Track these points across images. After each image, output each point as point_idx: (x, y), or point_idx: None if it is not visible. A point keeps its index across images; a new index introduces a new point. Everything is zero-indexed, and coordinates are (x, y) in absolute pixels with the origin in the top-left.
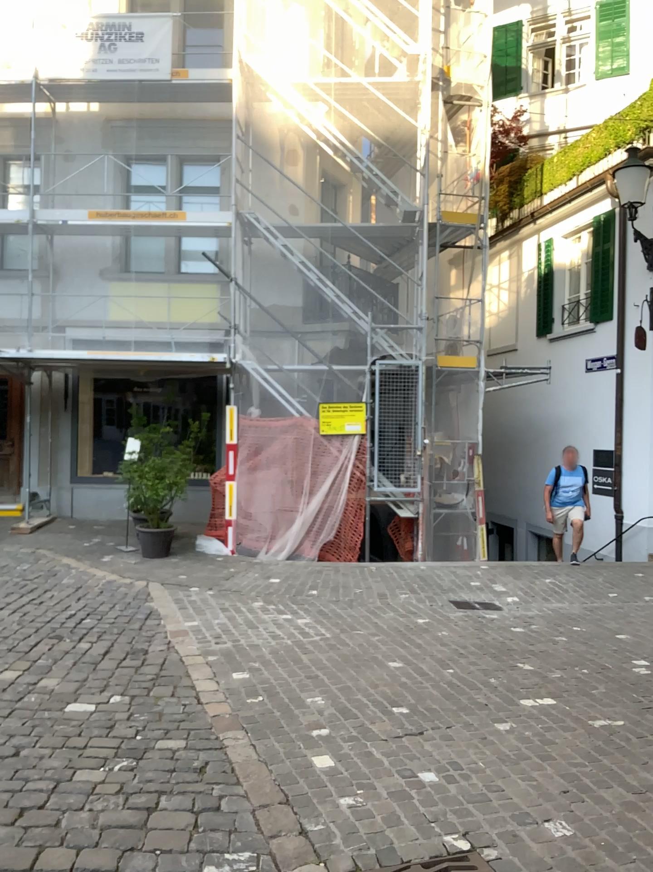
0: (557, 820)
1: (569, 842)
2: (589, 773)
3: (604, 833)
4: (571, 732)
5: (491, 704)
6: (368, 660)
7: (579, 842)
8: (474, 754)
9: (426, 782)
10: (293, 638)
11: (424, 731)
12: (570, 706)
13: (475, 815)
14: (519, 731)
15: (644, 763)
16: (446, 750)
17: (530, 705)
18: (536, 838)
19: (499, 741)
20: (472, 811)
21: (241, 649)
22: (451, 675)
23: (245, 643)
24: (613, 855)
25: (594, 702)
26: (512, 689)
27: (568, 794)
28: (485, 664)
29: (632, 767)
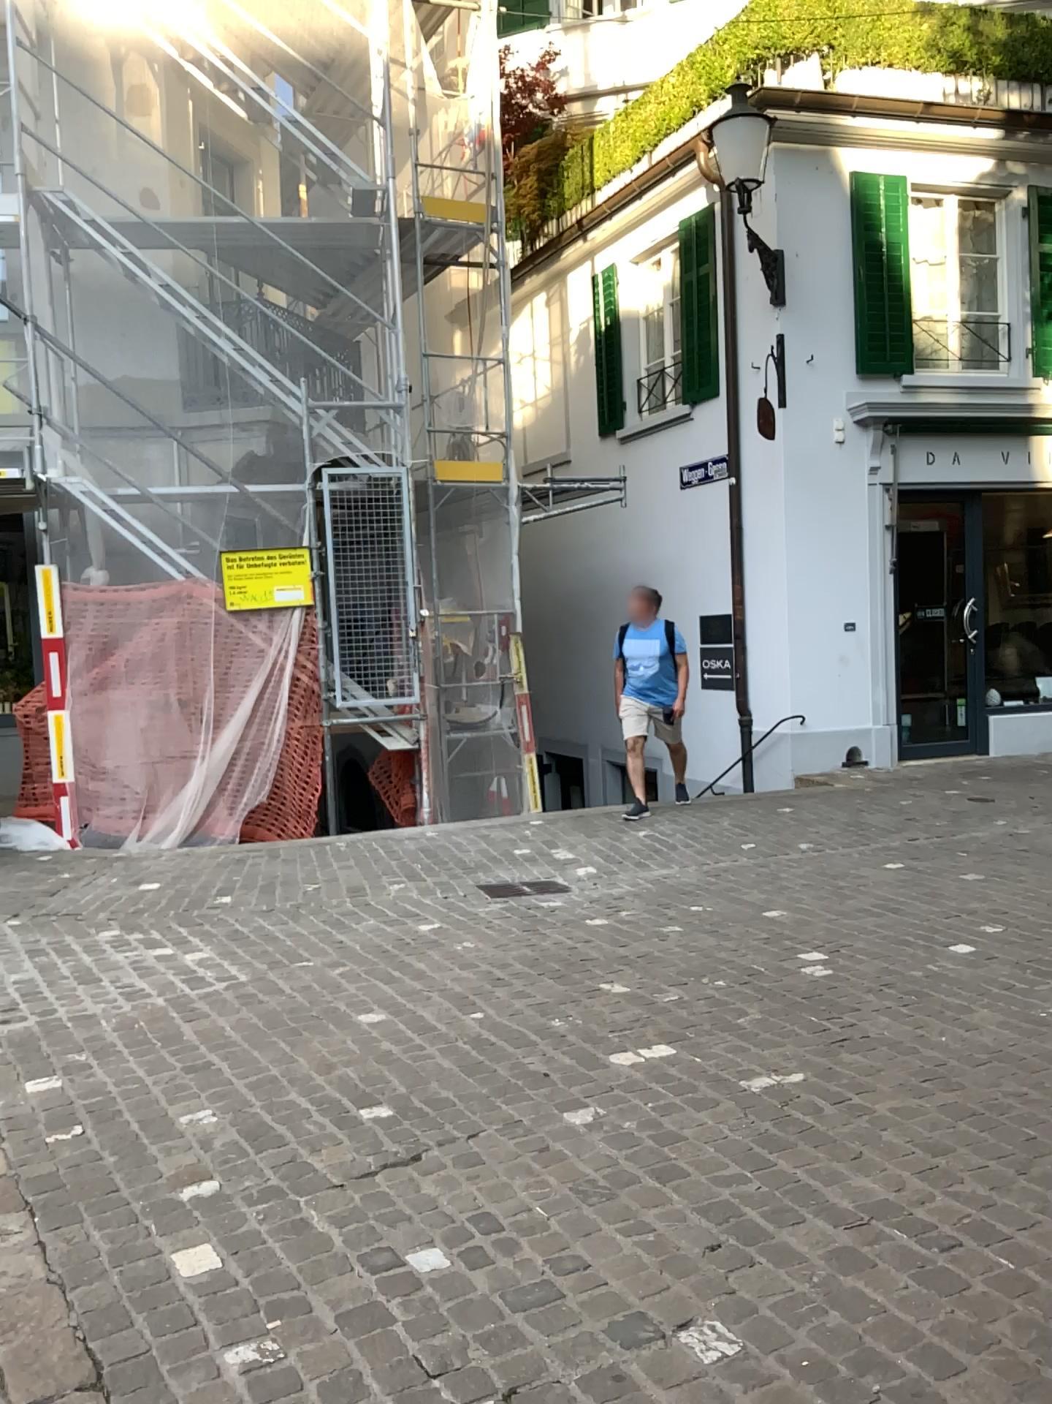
0: (703, 1321)
1: (735, 1375)
2: (755, 1194)
3: (804, 1336)
4: (711, 1112)
5: (555, 1073)
6: (317, 1016)
7: (757, 1372)
8: (524, 1191)
9: (423, 1276)
10: (169, 990)
11: (423, 1154)
12: (703, 1057)
13: (530, 1343)
14: (612, 1124)
15: (856, 1157)
16: (467, 1192)
17: (629, 1065)
18: (664, 1378)
19: (575, 1151)
20: (522, 1335)
21: (53, 1027)
22: (479, 1026)
23: (64, 1012)
24: (831, 1391)
25: (746, 1042)
26: (594, 1036)
27: (720, 1253)
28: (543, 994)
29: (833, 1169)
